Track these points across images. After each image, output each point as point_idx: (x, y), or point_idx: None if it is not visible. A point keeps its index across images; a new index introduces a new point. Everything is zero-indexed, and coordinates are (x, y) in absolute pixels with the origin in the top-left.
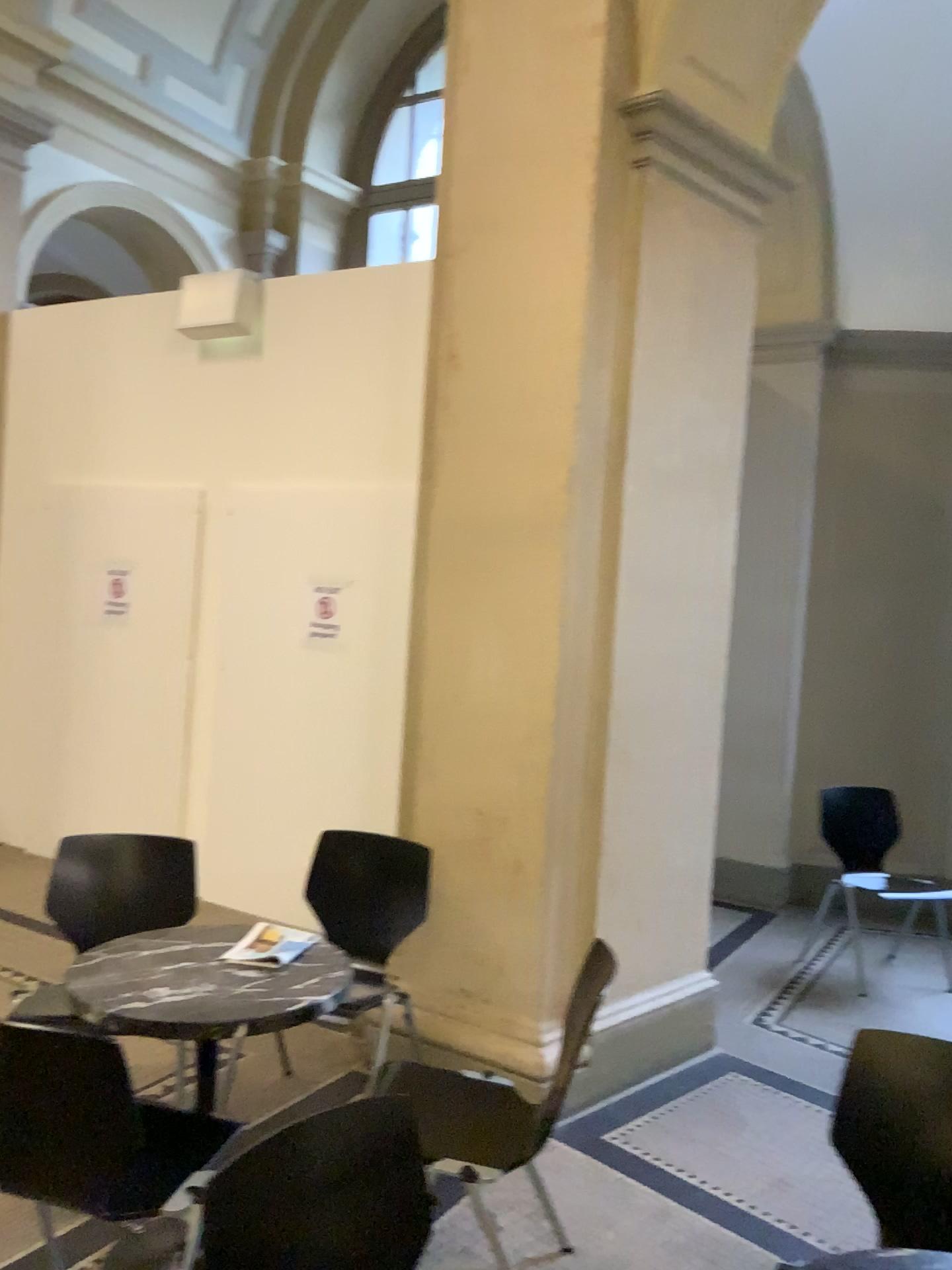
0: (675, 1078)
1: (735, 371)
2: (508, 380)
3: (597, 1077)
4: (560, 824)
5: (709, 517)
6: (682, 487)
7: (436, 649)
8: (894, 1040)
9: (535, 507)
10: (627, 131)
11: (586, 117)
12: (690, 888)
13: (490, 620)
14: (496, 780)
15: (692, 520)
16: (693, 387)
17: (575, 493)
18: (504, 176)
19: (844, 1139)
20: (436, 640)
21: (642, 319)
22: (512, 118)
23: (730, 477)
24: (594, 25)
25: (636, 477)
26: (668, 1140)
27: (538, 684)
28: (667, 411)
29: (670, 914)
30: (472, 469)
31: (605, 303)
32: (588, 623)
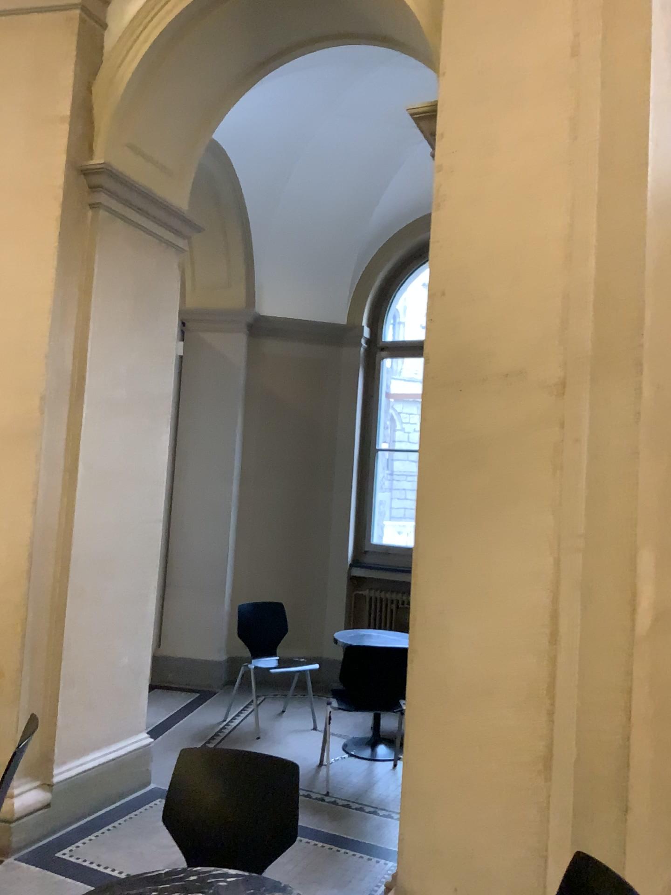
0: (116, 809)
1: (165, 340)
2: (1, 337)
3: (57, 816)
4: (31, 640)
5: (146, 432)
6: (125, 412)
7: None
8: (205, 753)
9: (17, 423)
10: (85, 186)
11: (56, 173)
12: (132, 678)
13: None
14: None
15: (133, 434)
16: (133, 348)
17: (45, 415)
18: (1, 201)
19: (172, 818)
20: None
21: (96, 304)
22: (7, 165)
23: (161, 407)
24: (62, 117)
25: (91, 405)
26: (101, 850)
27: (17, 544)
28: (114, 363)
29: (117, 696)
30: None
31: (69, 292)
32: (54, 501)
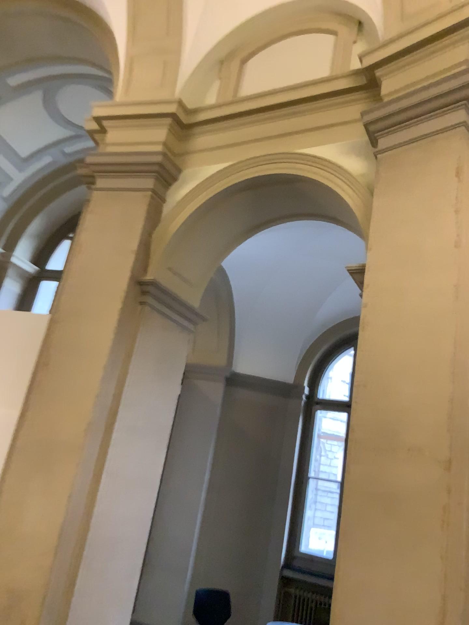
0: None
1: (172, 389)
2: (69, 380)
3: None
4: (48, 602)
5: (151, 452)
6: (140, 437)
7: (6, 502)
8: None
9: (69, 438)
10: (138, 290)
11: (121, 282)
12: None
13: (36, 490)
14: (20, 575)
15: (142, 453)
16: (151, 394)
17: (88, 435)
18: (85, 295)
19: None
20: (7, 497)
21: (132, 363)
22: (93, 274)
23: (163, 435)
24: (131, 249)
25: (118, 431)
26: None
27: (52, 525)
28: (138, 403)
29: None
30: (44, 416)
31: (117, 355)
32: (82, 497)
